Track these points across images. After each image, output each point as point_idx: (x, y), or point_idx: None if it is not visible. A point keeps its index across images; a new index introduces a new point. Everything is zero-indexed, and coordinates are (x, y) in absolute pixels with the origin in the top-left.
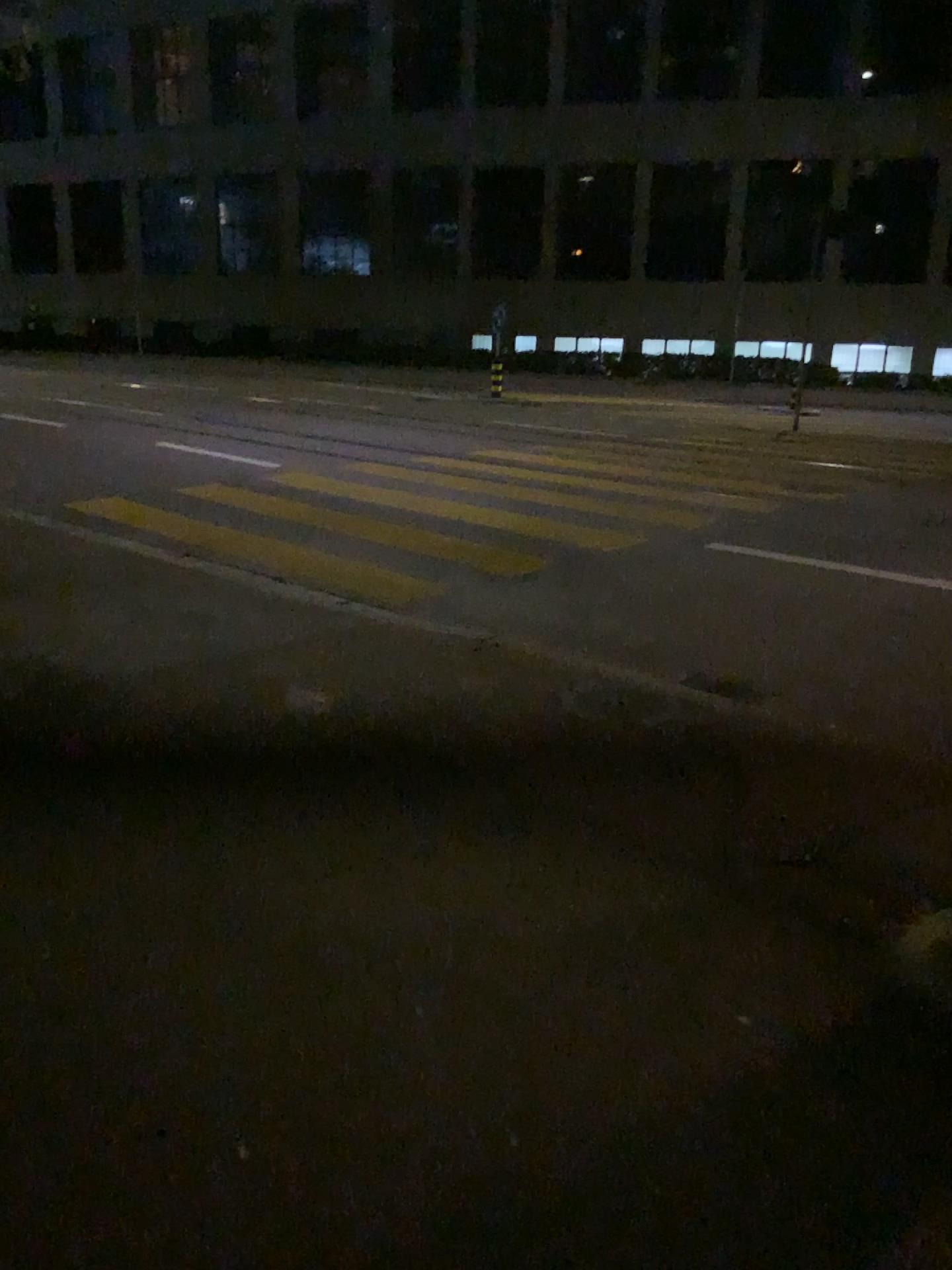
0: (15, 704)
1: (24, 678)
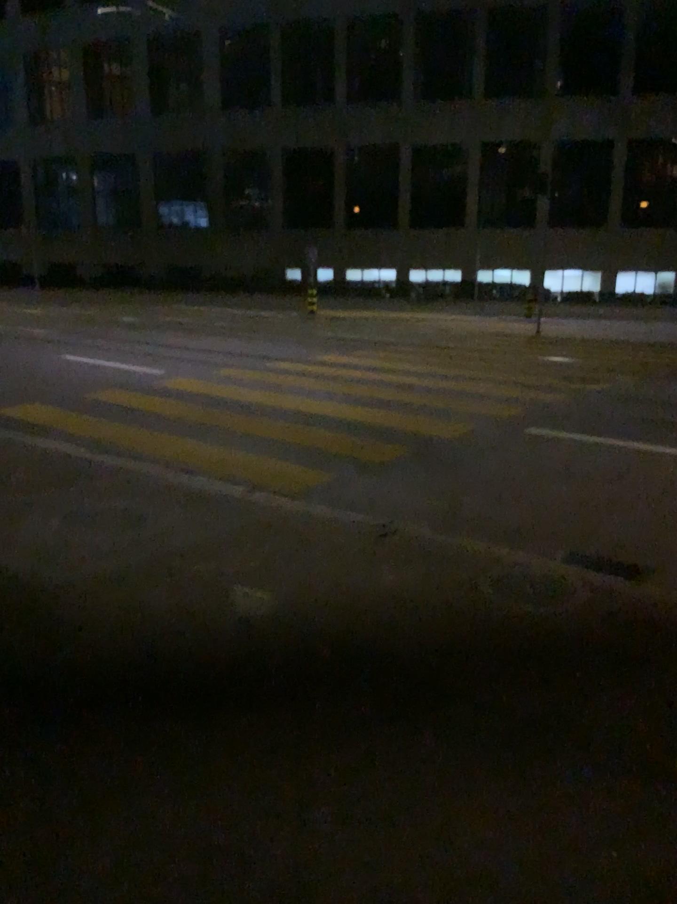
0: (5, 618)
1: (6, 587)
